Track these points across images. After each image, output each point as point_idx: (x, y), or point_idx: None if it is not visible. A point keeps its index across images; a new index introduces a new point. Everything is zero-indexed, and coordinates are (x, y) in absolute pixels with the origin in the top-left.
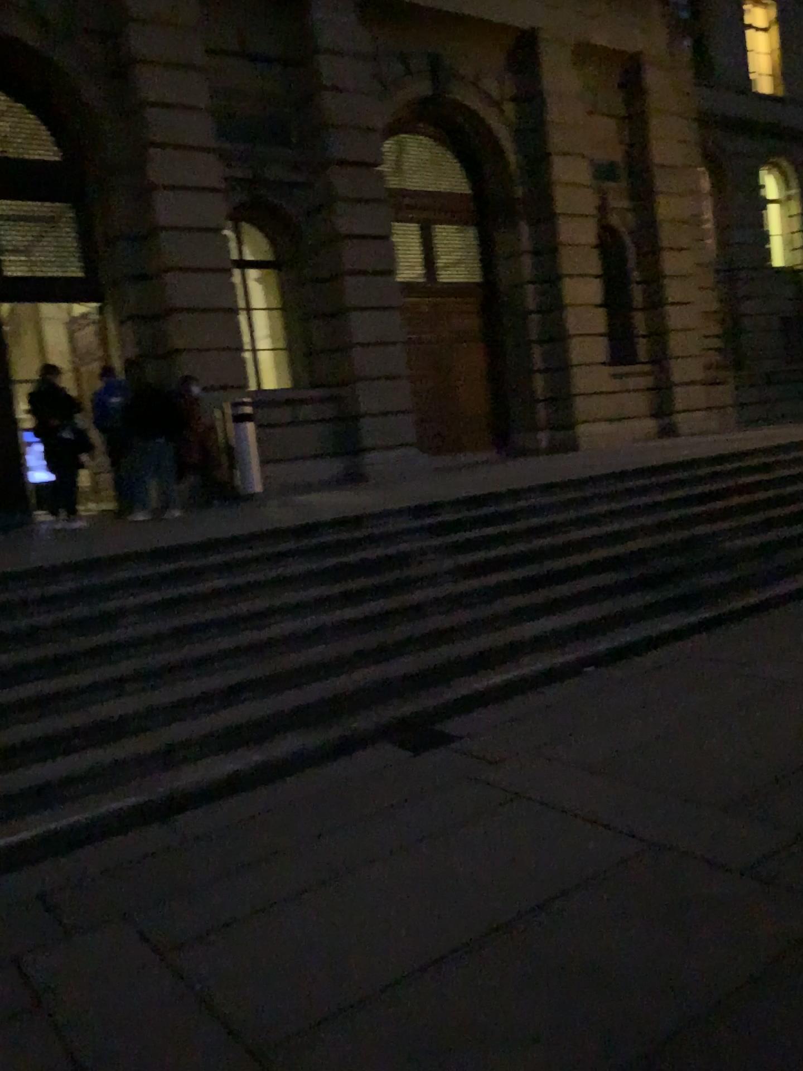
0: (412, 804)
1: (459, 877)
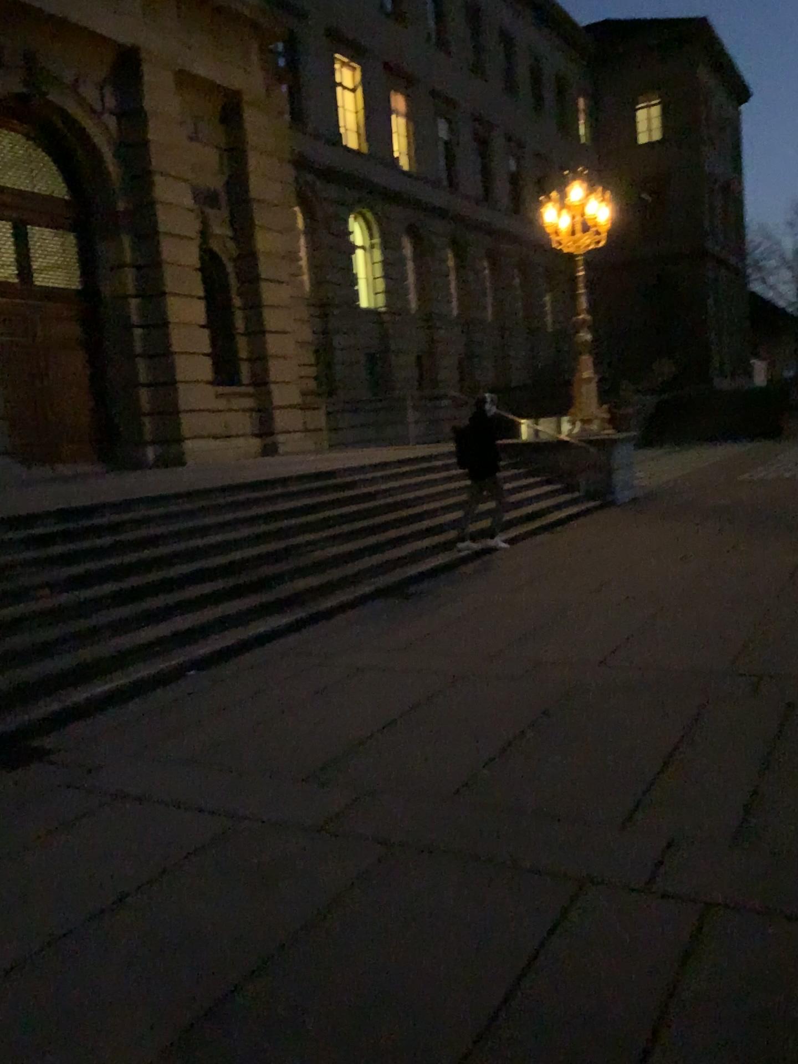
0: (19, 821)
1: (73, 881)
